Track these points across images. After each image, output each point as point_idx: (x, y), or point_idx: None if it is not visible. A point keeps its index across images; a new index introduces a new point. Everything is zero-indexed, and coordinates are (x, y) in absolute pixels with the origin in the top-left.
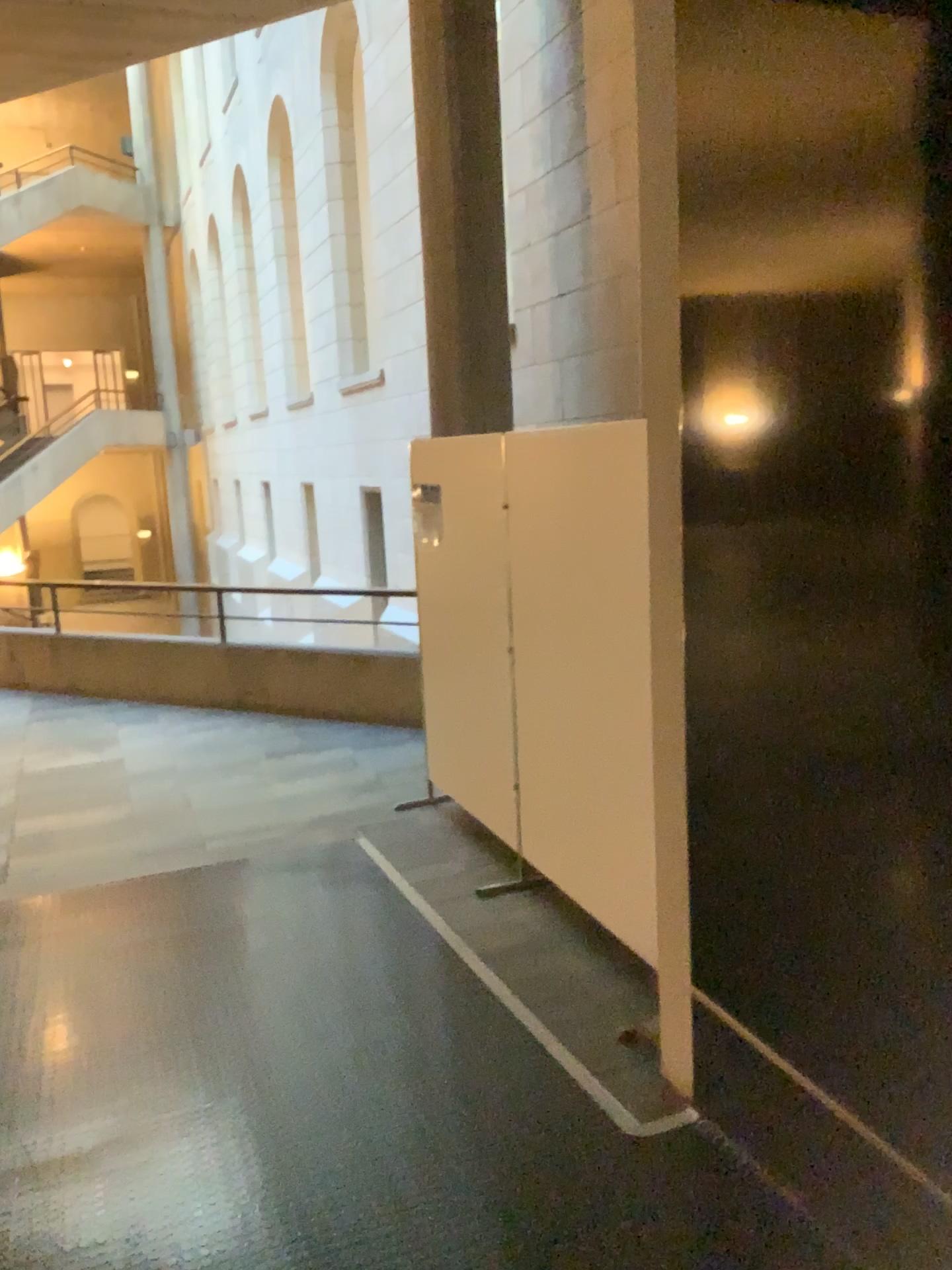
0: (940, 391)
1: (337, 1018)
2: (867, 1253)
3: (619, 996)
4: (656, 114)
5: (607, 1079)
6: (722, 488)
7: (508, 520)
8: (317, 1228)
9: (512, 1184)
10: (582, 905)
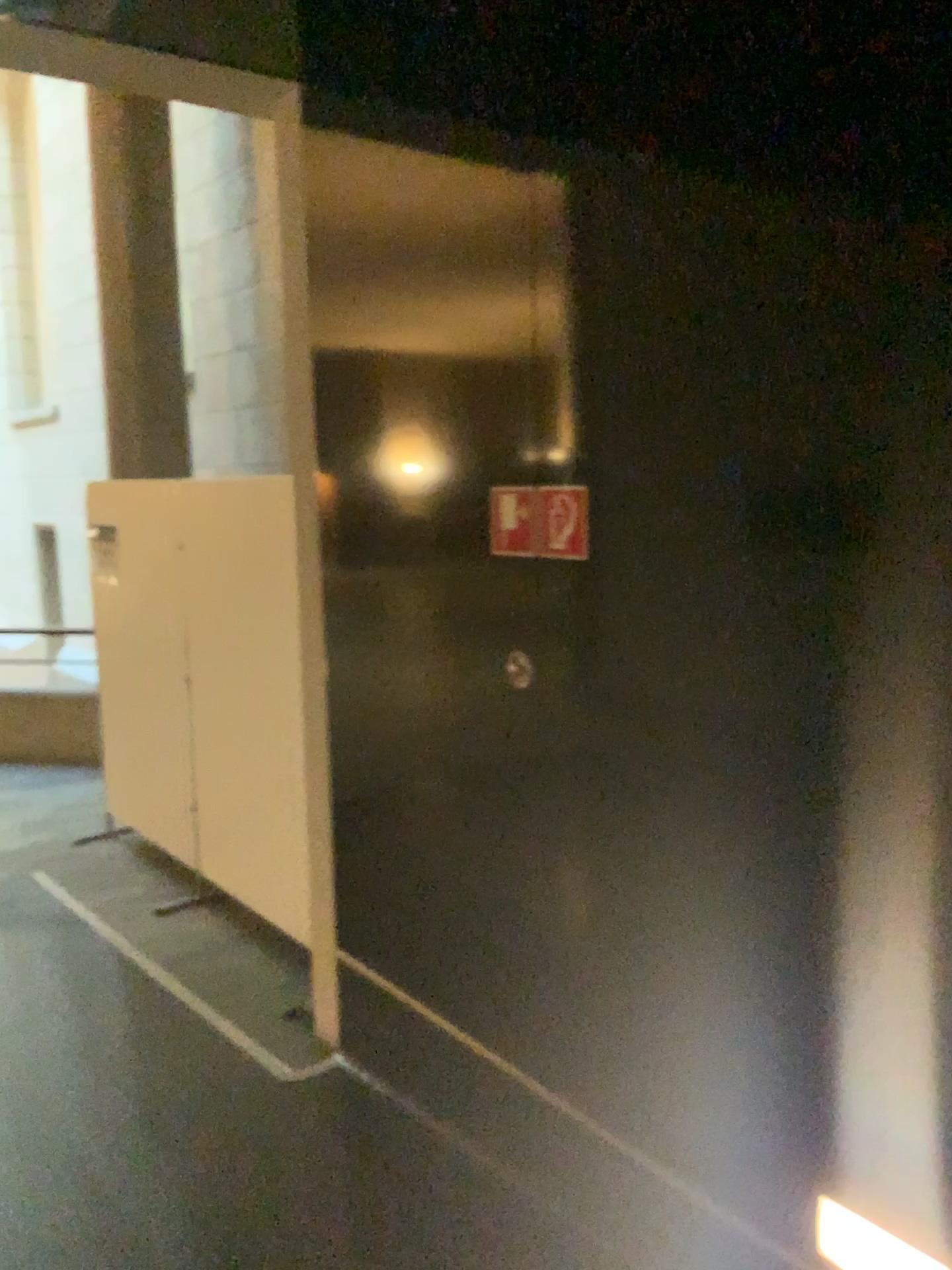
0: (482, 472)
1: (15, 1026)
2: (462, 1129)
3: (285, 982)
4: (290, 236)
5: (268, 1042)
6: (347, 537)
7: (181, 561)
8: (0, 1190)
9: (180, 1129)
10: (253, 909)
